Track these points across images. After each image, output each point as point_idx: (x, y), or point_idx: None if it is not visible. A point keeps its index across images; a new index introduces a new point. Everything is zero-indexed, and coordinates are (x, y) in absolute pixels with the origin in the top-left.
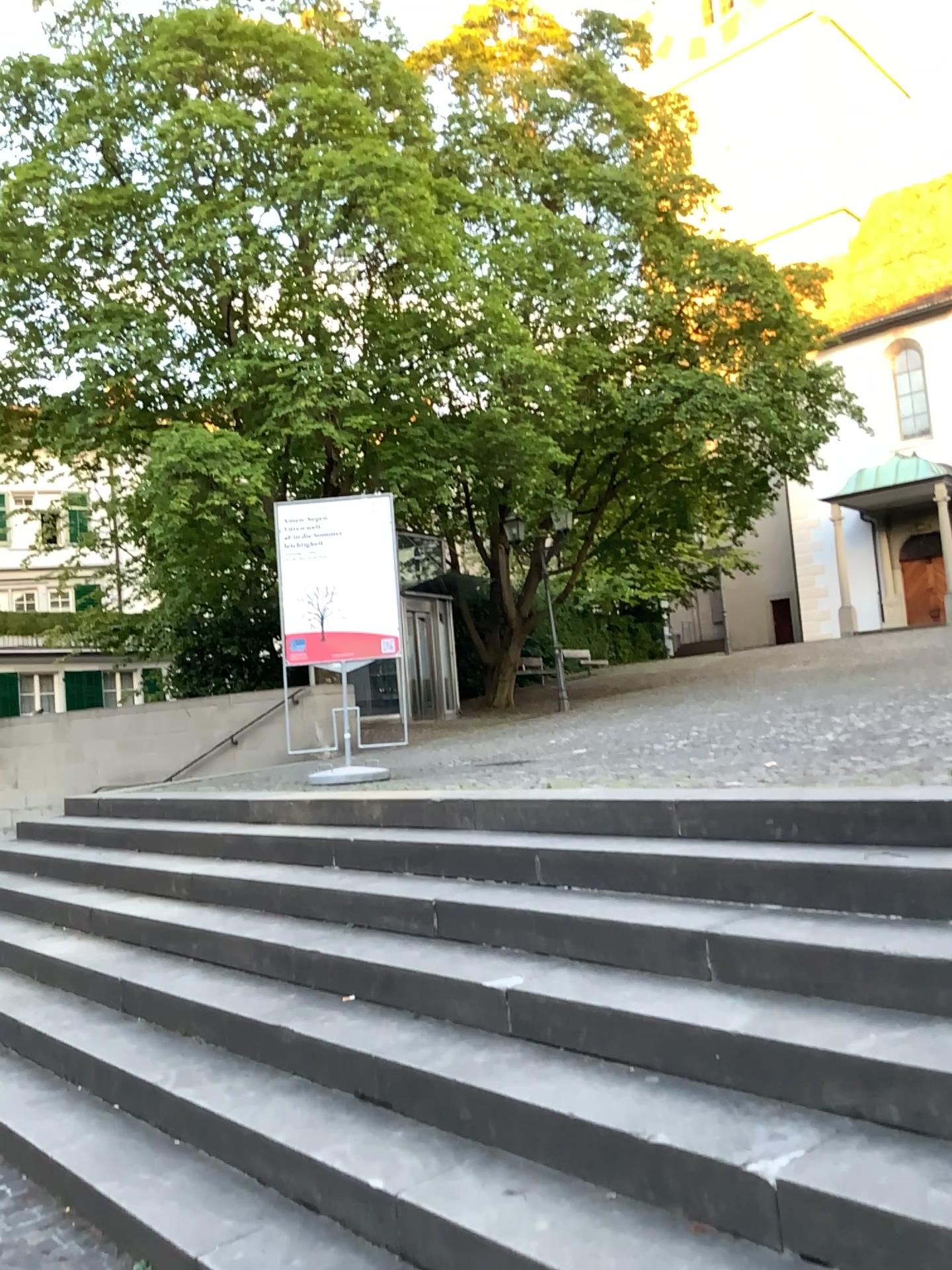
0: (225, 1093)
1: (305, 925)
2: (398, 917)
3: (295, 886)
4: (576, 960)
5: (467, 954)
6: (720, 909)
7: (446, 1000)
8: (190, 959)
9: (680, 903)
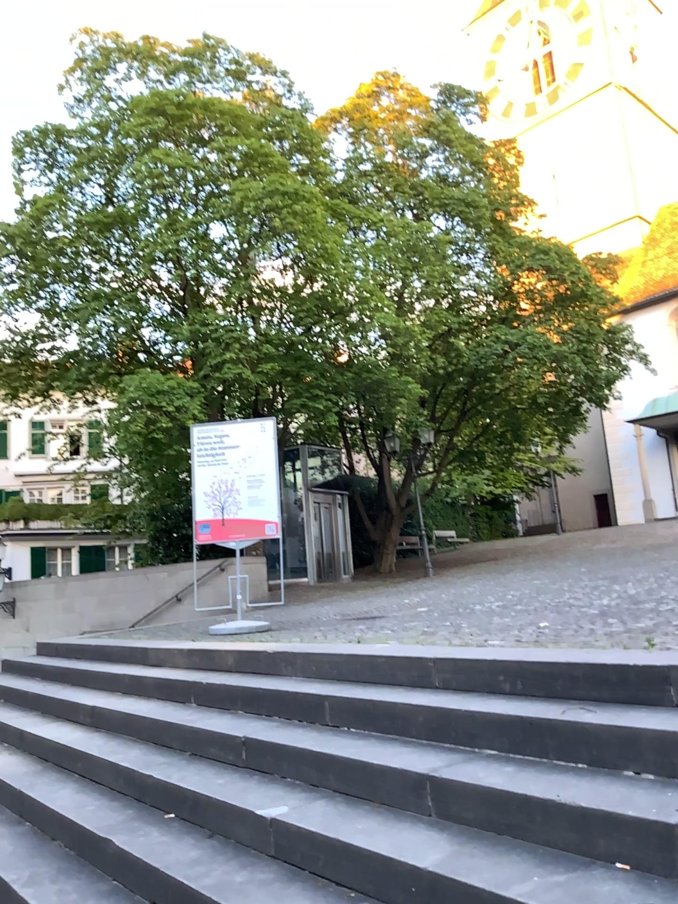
0: (63, 896)
1: (161, 753)
2: (226, 749)
3: (162, 720)
4: (339, 795)
5: (263, 785)
6: (451, 757)
7: (239, 825)
8: (77, 777)
9: (423, 750)
